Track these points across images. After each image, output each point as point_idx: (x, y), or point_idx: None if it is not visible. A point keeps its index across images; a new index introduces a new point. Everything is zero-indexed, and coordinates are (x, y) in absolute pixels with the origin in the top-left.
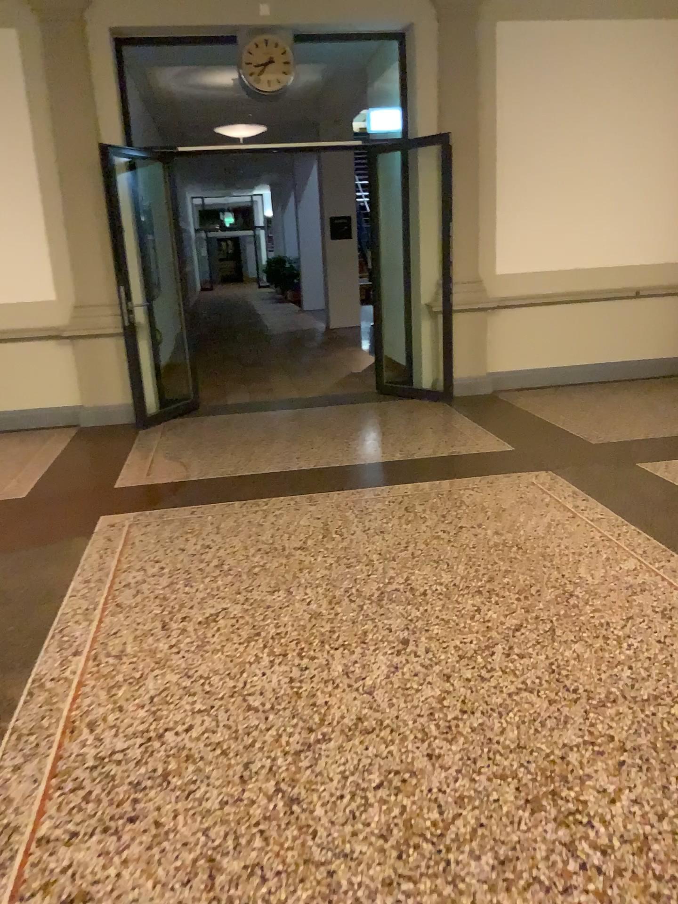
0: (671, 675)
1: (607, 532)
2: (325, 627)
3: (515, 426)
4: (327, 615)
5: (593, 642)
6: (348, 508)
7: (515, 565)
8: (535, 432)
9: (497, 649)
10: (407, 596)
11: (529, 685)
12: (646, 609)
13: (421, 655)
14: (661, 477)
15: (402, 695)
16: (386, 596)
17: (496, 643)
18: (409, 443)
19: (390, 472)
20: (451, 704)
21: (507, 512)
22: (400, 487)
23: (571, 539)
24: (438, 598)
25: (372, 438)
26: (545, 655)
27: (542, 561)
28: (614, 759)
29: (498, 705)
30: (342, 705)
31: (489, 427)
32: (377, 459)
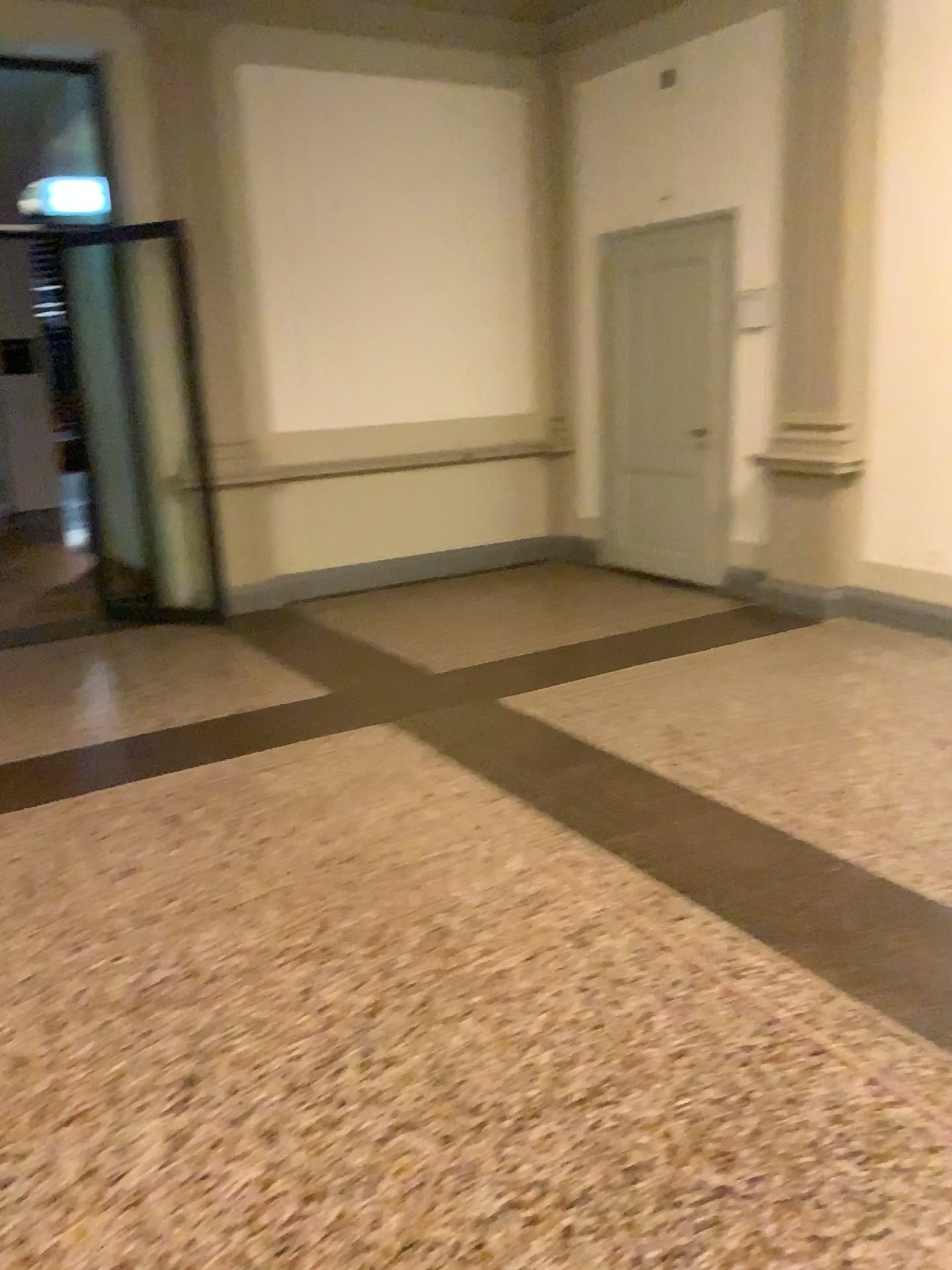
0: (610, 1049)
1: (481, 816)
2: (40, 1083)
3: (325, 657)
4: (41, 1057)
5: (492, 1014)
6: (68, 833)
7: (356, 897)
8: (354, 665)
9: (347, 1061)
10: (186, 986)
11: (407, 1122)
12: (555, 940)
13: (221, 1104)
14: (537, 720)
15: (195, 1201)
16: (148, 996)
17: (343, 1051)
18: (164, 701)
19: (137, 756)
20: (283, 1194)
21: (331, 805)
22: (155, 780)
23: (432, 836)
24: (239, 981)
25: (102, 699)
26: (424, 1055)
27: (394, 881)
28: (559, 1234)
29: (362, 1176)
30: (83, 1251)
31: (286, 663)
32: (113, 735)
